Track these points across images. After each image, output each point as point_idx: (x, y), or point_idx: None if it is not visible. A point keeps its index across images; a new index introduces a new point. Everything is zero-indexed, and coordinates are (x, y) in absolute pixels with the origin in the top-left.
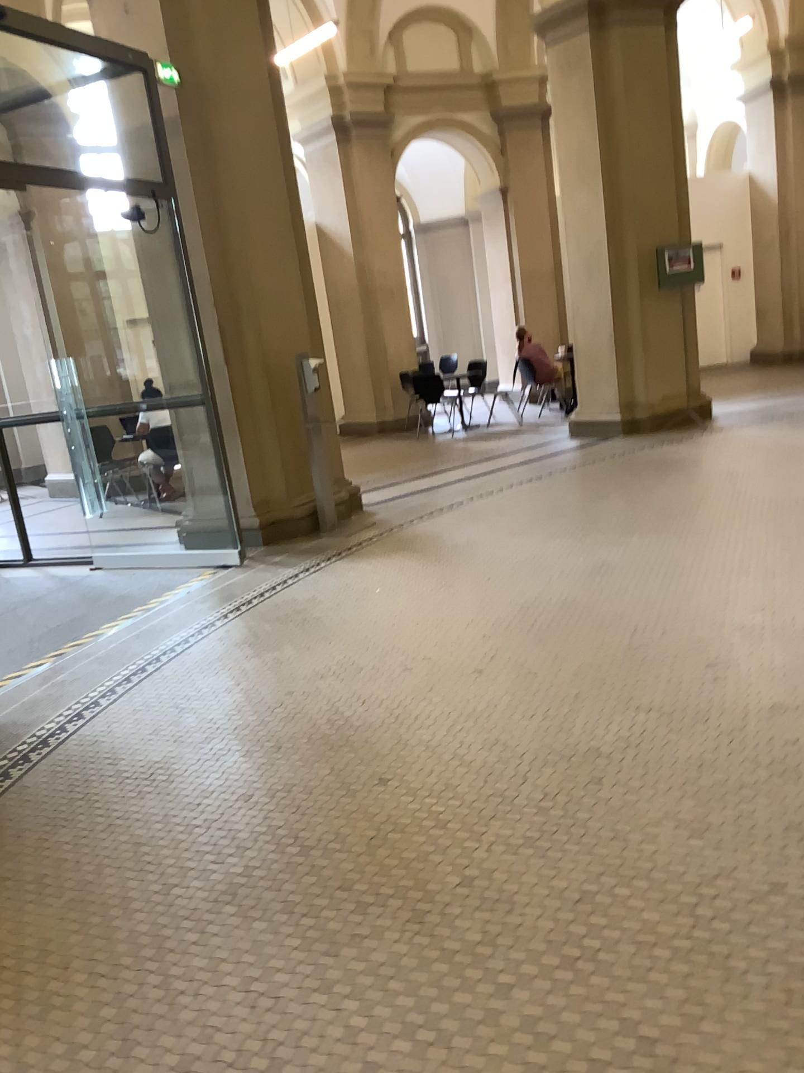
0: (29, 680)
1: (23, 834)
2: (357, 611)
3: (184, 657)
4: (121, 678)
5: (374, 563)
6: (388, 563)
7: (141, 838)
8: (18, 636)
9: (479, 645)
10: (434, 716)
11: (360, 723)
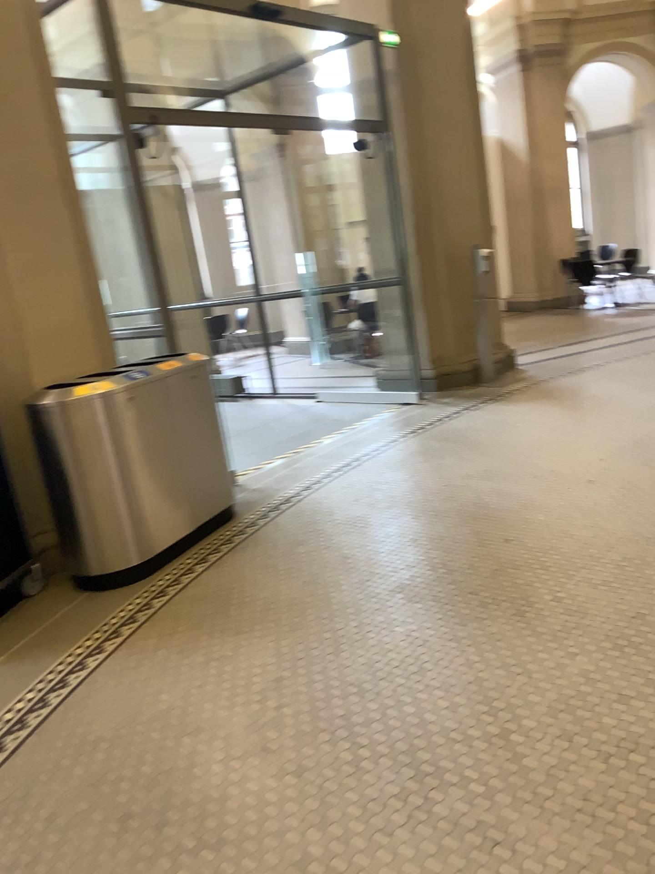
0: (276, 468)
1: (275, 551)
2: (503, 440)
3: (377, 461)
4: (335, 470)
5: (521, 408)
6: (532, 408)
7: (346, 560)
8: (268, 441)
9: (594, 468)
10: (552, 510)
11: (497, 510)
